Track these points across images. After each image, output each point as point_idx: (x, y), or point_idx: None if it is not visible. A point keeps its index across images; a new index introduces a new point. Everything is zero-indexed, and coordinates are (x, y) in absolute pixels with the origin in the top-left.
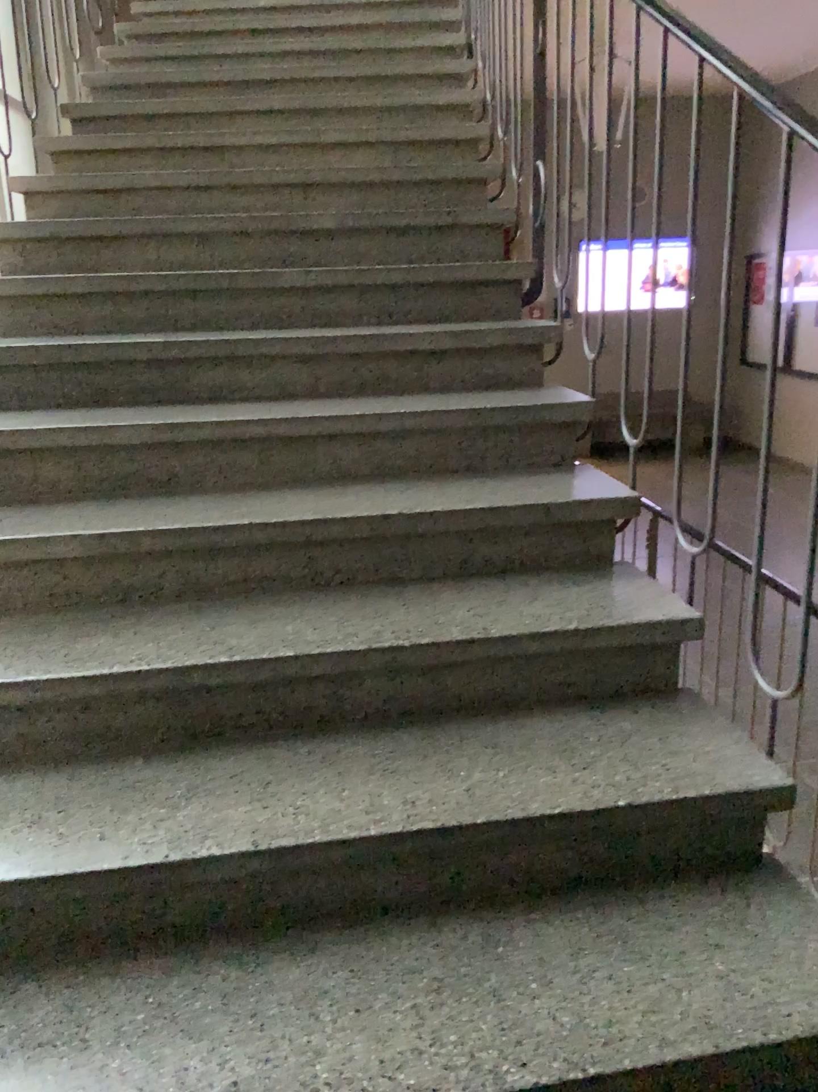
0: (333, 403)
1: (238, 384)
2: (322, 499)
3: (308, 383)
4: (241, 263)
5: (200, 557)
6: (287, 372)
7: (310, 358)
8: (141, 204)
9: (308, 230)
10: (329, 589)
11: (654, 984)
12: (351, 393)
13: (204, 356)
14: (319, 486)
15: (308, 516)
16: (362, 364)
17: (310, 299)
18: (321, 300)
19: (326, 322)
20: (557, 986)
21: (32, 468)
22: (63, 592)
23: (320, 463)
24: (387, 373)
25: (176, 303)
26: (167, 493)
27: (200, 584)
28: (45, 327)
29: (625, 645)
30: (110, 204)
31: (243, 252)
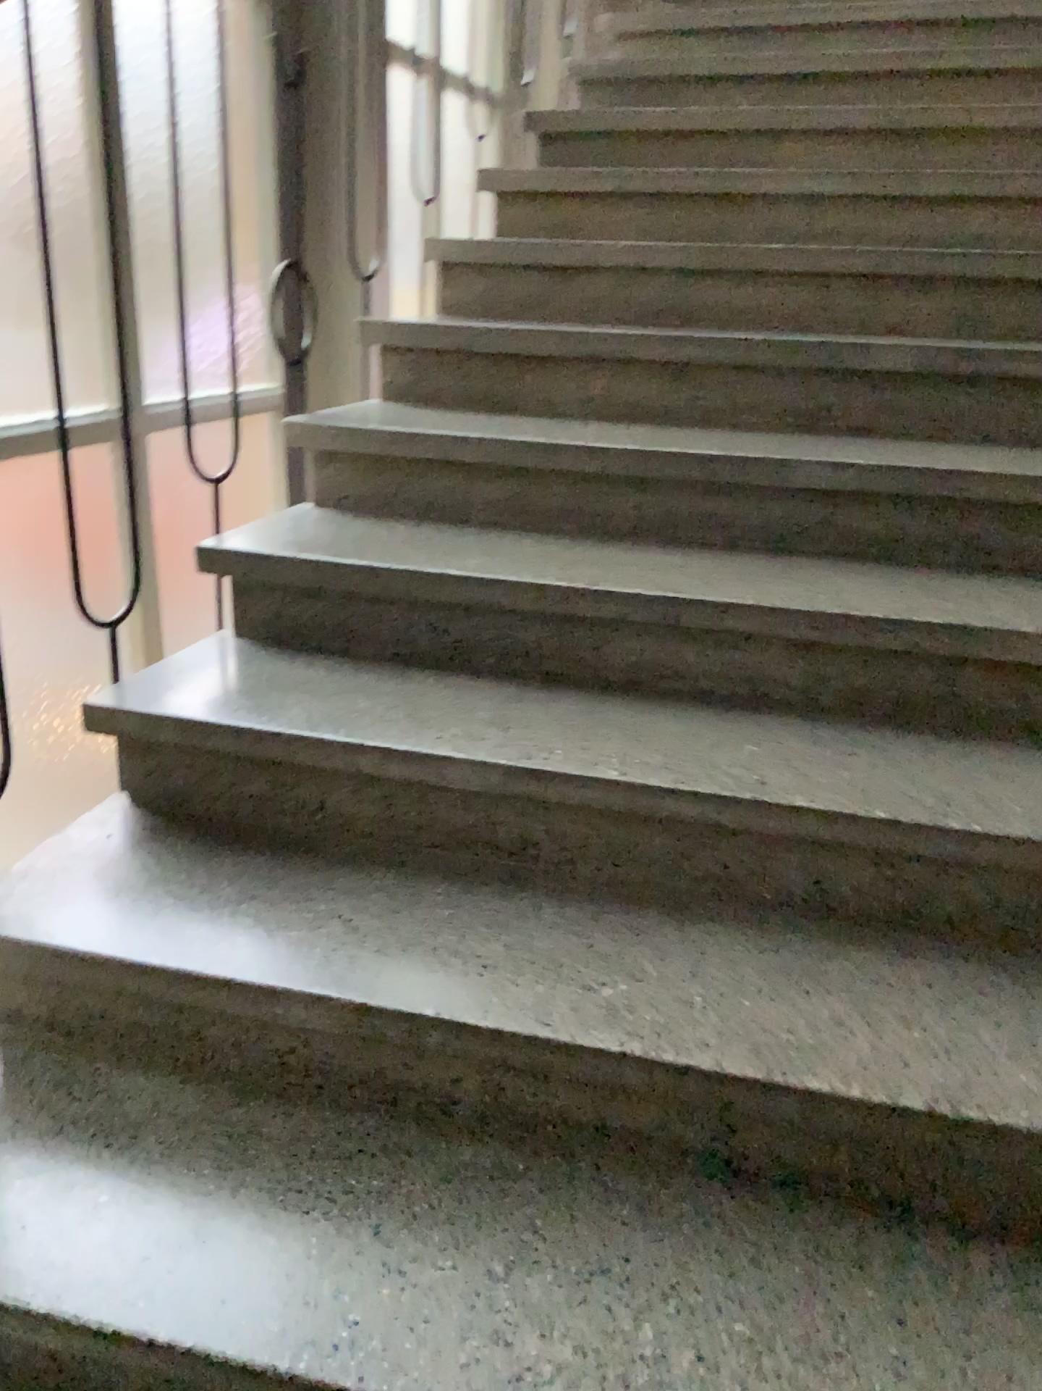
0: (842, 757)
1: (681, 676)
2: (777, 999)
3: (804, 694)
4: (739, 421)
5: (528, 1076)
6: (770, 668)
7: (818, 648)
8: (604, 292)
9: (866, 368)
10: (755, 1200)
11: None
12: (882, 725)
13: (634, 615)
14: (781, 932)
15: (737, 1063)
16: (913, 672)
17: (843, 508)
18: (863, 512)
19: (862, 554)
20: None
21: (318, 790)
22: (300, 1067)
23: (793, 887)
24: (959, 699)
25: (616, 489)
26: (516, 881)
27: (522, 1119)
28: (412, 507)
29: None
30: (558, 290)
31: (746, 400)
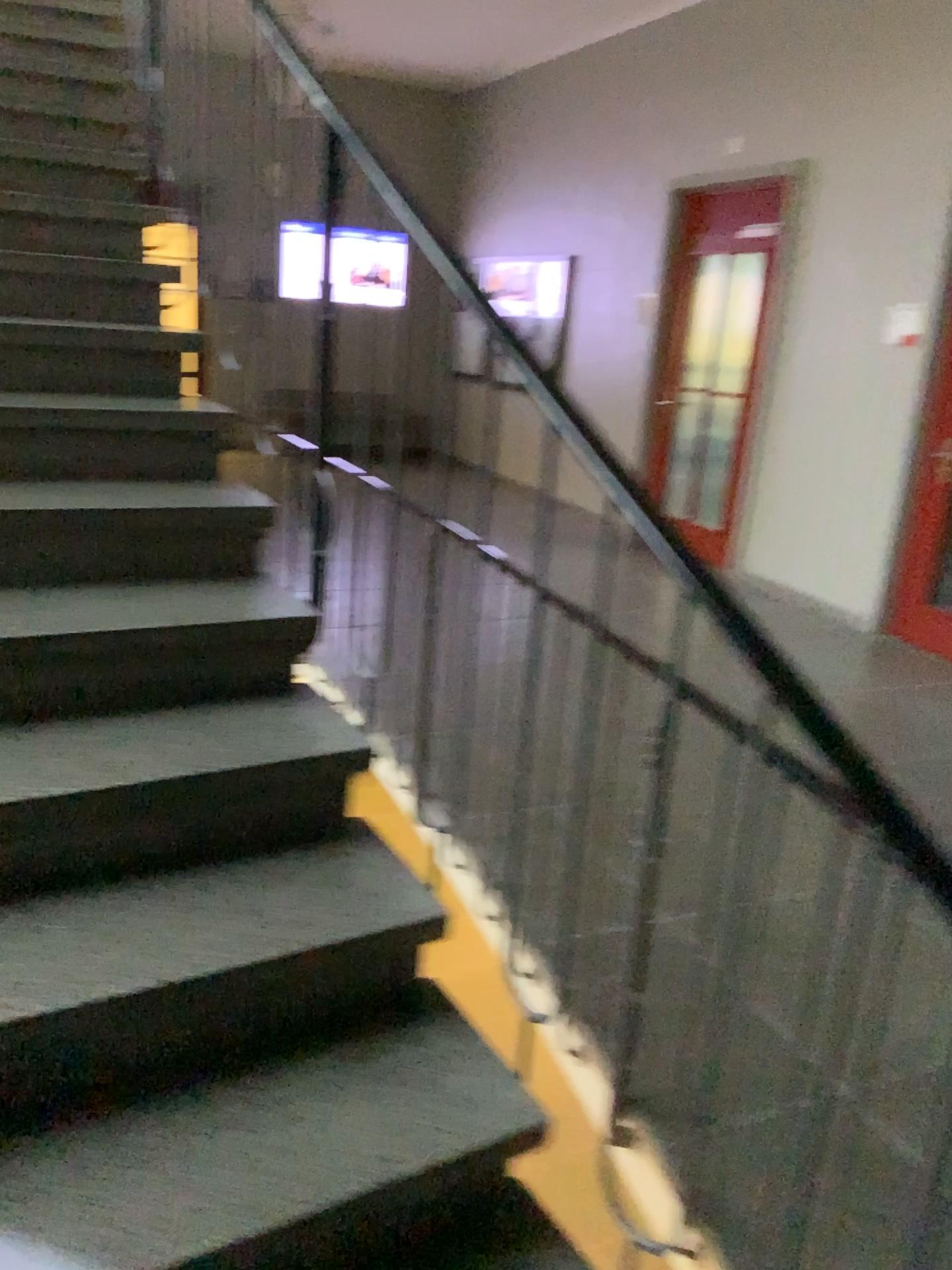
0: None
1: None
2: None
3: None
4: None
5: None
6: None
7: None
8: None
9: None
10: None
11: (141, 609)
12: None
13: None
14: None
15: None
16: None
17: None
18: None
19: None
20: (69, 609)
21: None
22: None
23: None
24: None
25: None
26: None
27: None
28: None
29: (168, 433)
30: None
31: None
